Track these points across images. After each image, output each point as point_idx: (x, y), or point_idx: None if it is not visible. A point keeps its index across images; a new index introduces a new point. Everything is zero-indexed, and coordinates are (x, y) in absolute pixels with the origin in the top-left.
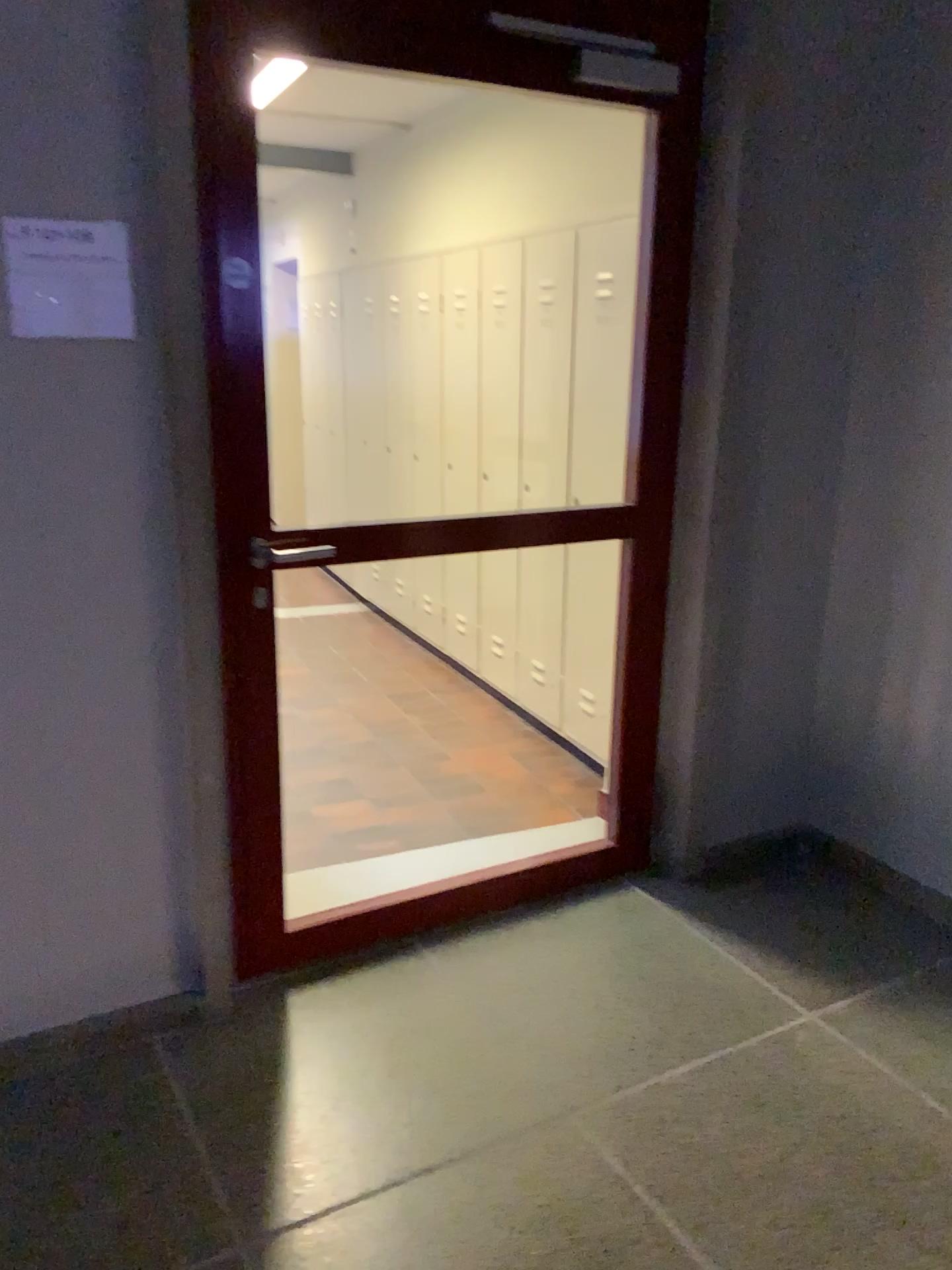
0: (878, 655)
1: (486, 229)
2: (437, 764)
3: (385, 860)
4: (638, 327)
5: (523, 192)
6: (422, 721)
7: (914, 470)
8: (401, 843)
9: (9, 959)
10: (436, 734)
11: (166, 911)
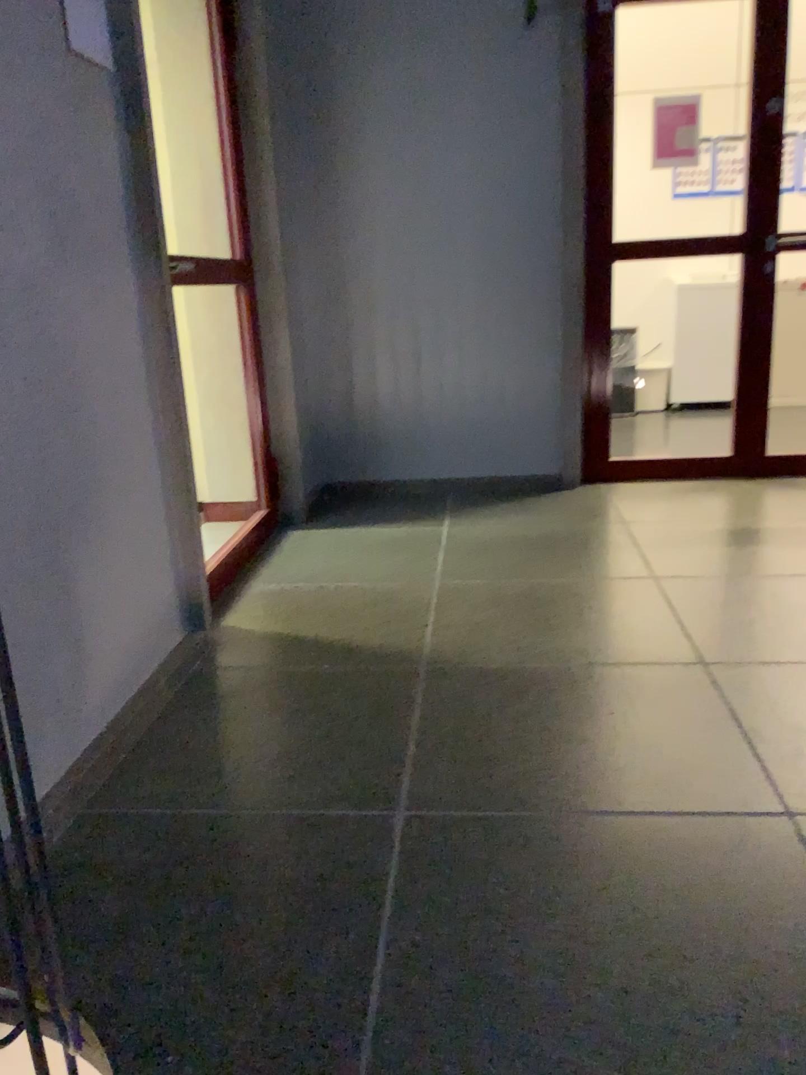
0: (353, 352)
1: None
2: None
3: None
4: (227, 134)
5: None
6: None
7: (353, 235)
8: None
9: (130, 613)
10: None
11: (172, 563)
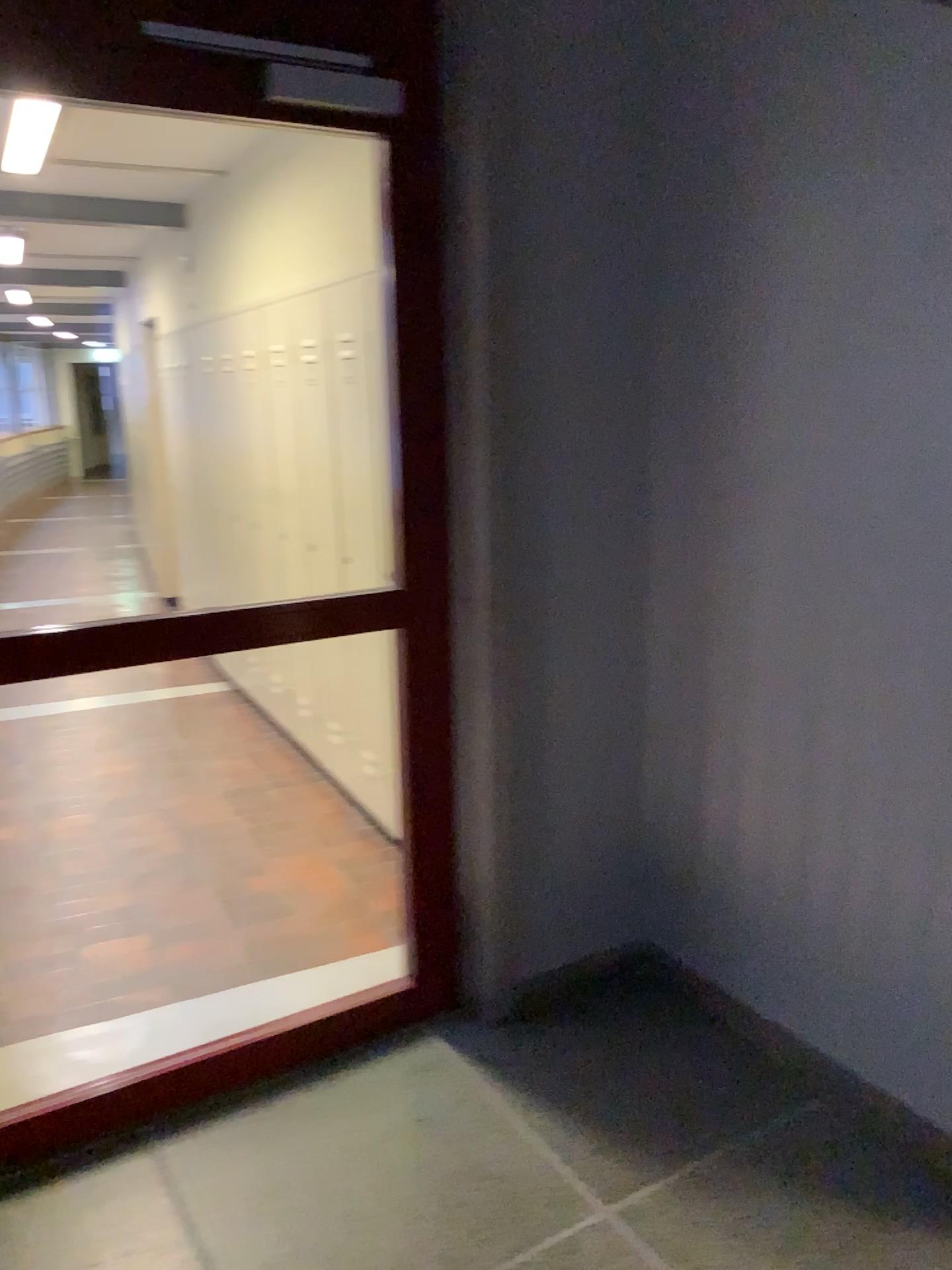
0: (704, 750)
1: (295, 280)
2: (250, 880)
3: (150, 1015)
4: (390, 386)
5: (323, 238)
6: (251, 824)
7: (725, 537)
8: (176, 990)
9: None
10: (261, 841)
11: None
